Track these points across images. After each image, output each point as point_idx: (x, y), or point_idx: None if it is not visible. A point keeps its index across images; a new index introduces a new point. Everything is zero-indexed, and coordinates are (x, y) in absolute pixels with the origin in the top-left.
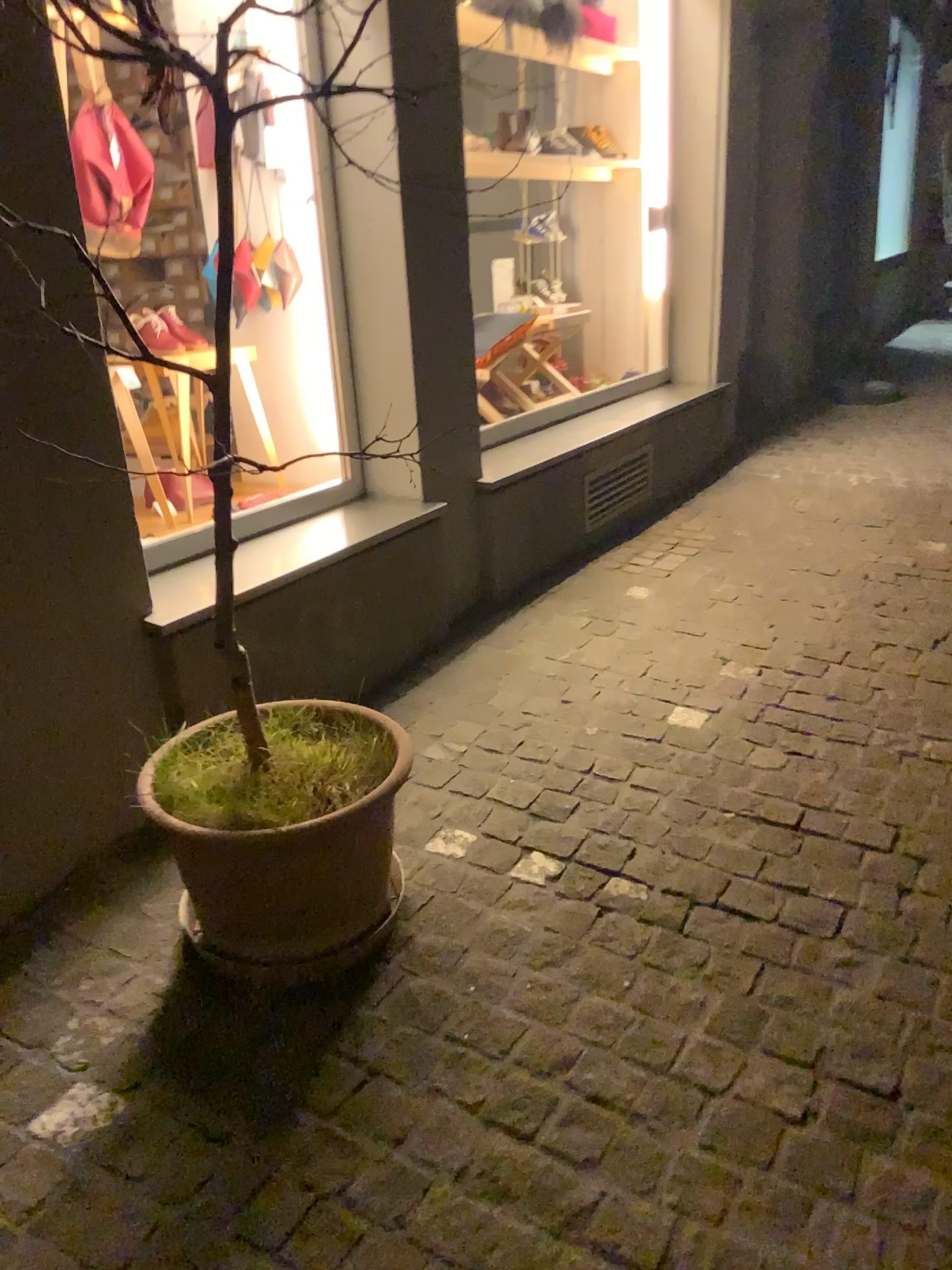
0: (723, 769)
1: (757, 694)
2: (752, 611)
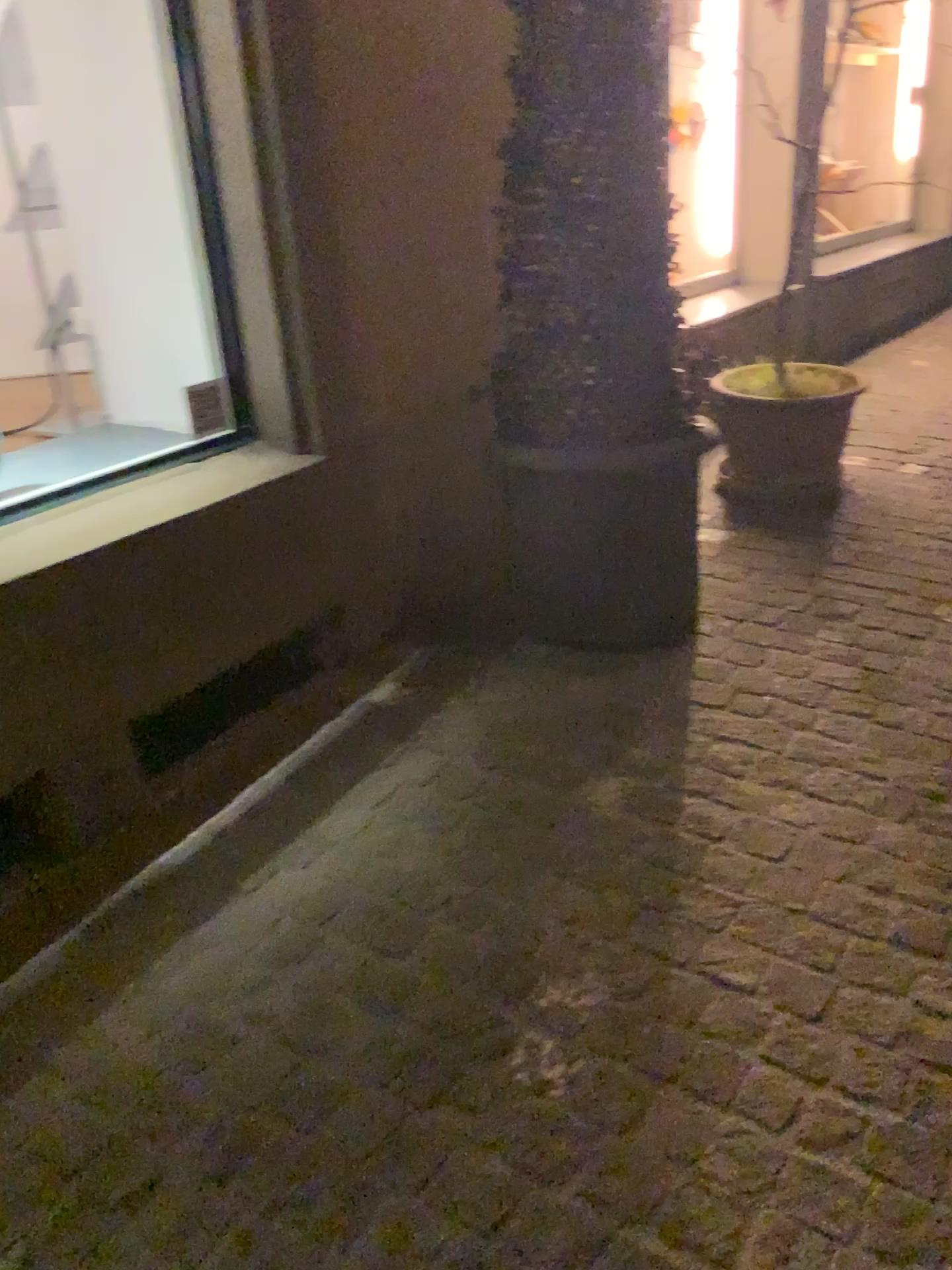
0: None
1: None
2: None
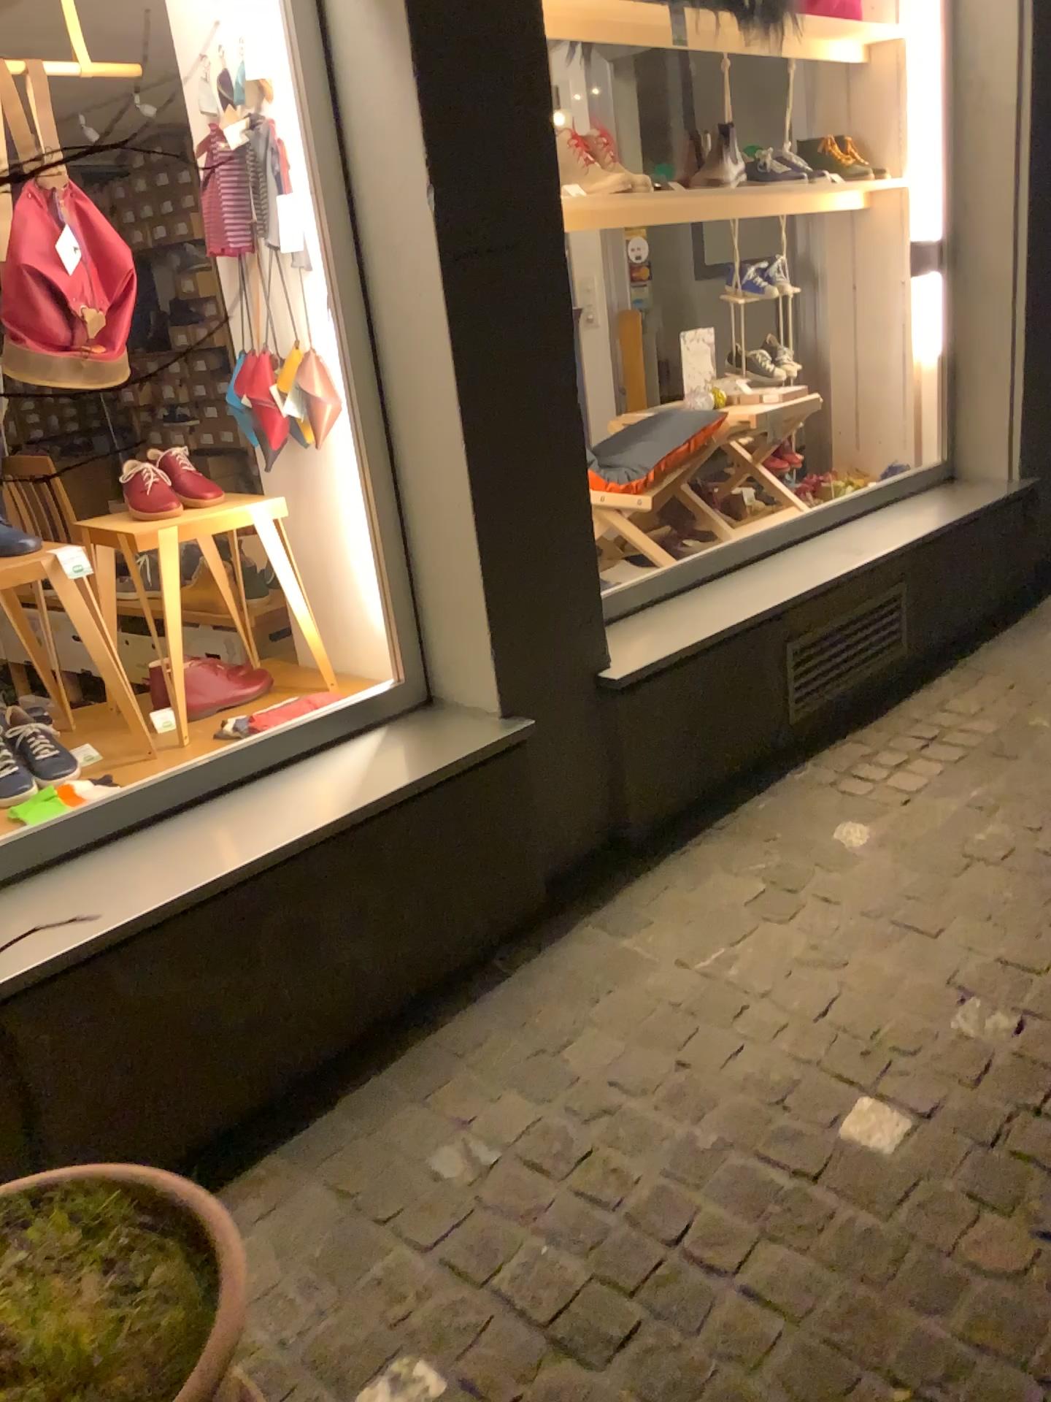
0: (913, 1261)
1: (1006, 1073)
2: (1025, 885)
